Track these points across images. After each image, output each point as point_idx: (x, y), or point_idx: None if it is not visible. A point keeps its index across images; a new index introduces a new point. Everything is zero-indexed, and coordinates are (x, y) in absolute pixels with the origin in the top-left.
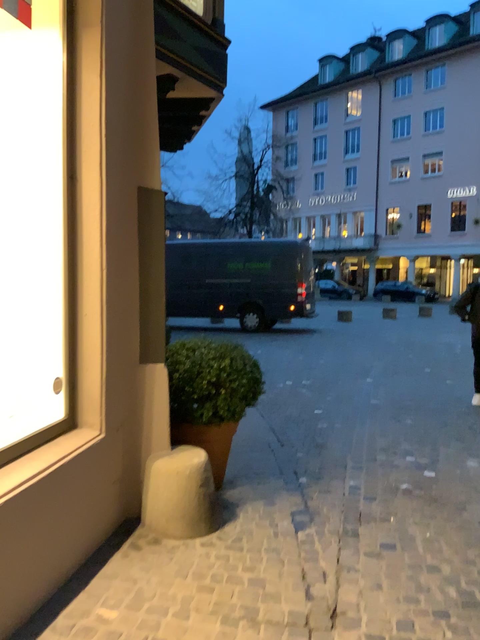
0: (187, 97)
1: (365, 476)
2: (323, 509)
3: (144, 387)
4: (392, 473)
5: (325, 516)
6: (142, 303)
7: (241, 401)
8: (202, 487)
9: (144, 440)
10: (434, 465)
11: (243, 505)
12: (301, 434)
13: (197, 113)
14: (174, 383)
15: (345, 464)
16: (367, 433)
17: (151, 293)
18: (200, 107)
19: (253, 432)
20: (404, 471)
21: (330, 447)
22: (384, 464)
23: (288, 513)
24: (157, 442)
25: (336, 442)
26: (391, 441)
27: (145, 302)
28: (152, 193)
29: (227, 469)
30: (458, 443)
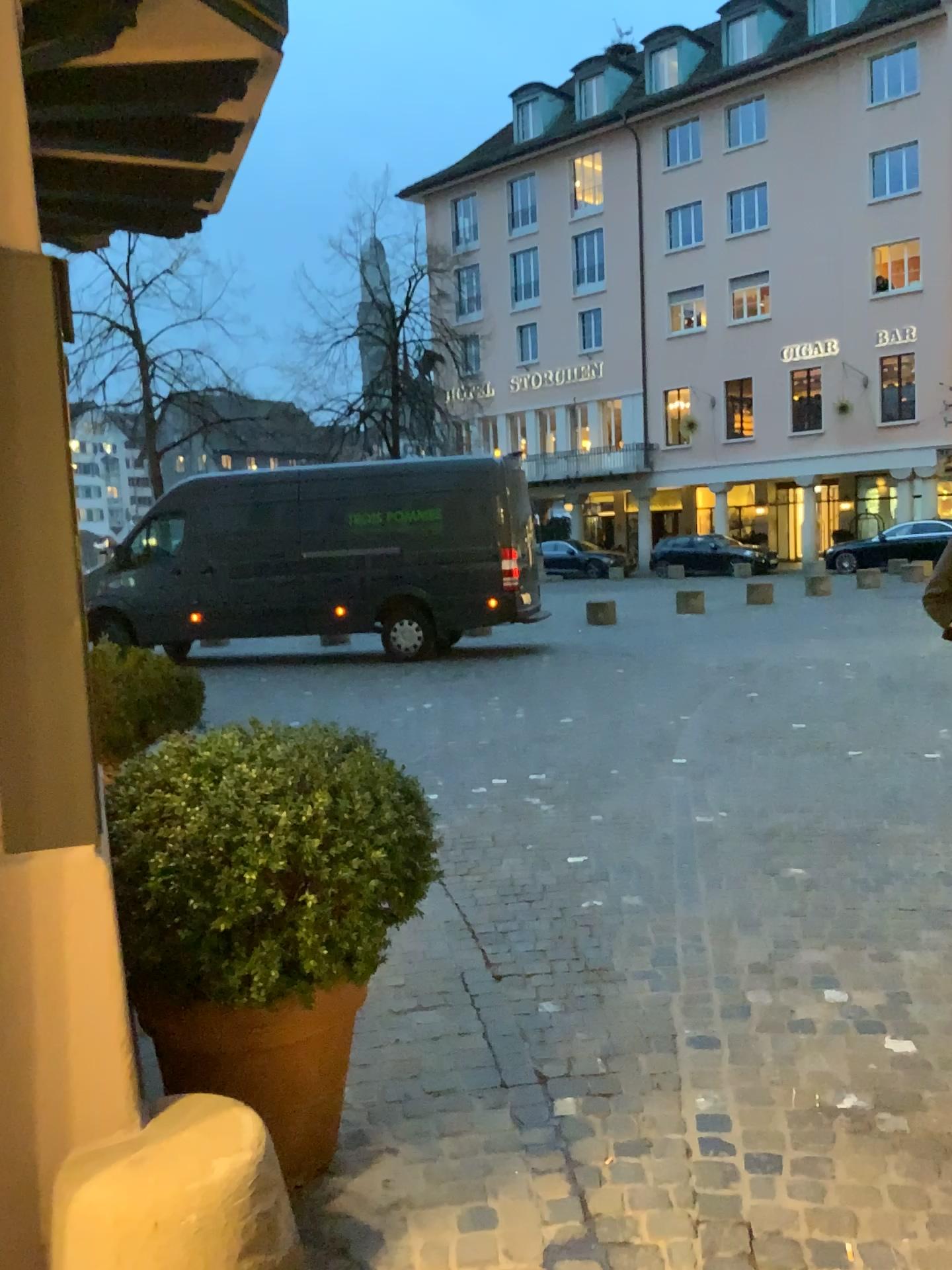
0: (179, 55)
1: (734, 1076)
2: (638, 1229)
3: (33, 932)
4: (802, 1059)
5: (651, 1264)
6: (3, 649)
7: (372, 917)
8: (250, 1257)
9: (46, 1110)
10: (906, 1018)
11: (396, 1243)
12: (542, 941)
13: (216, 112)
14: (158, 886)
15: (670, 1034)
16: (709, 924)
17: (36, 611)
18: (224, 95)
19: (418, 947)
20: (834, 1048)
21: (621, 979)
22: (776, 1026)
23: (534, 1264)
24: (93, 1107)
25: (635, 958)
26: (775, 944)
27: (17, 646)
28: (12, 273)
29: (347, 1091)
30: (942, 936)
